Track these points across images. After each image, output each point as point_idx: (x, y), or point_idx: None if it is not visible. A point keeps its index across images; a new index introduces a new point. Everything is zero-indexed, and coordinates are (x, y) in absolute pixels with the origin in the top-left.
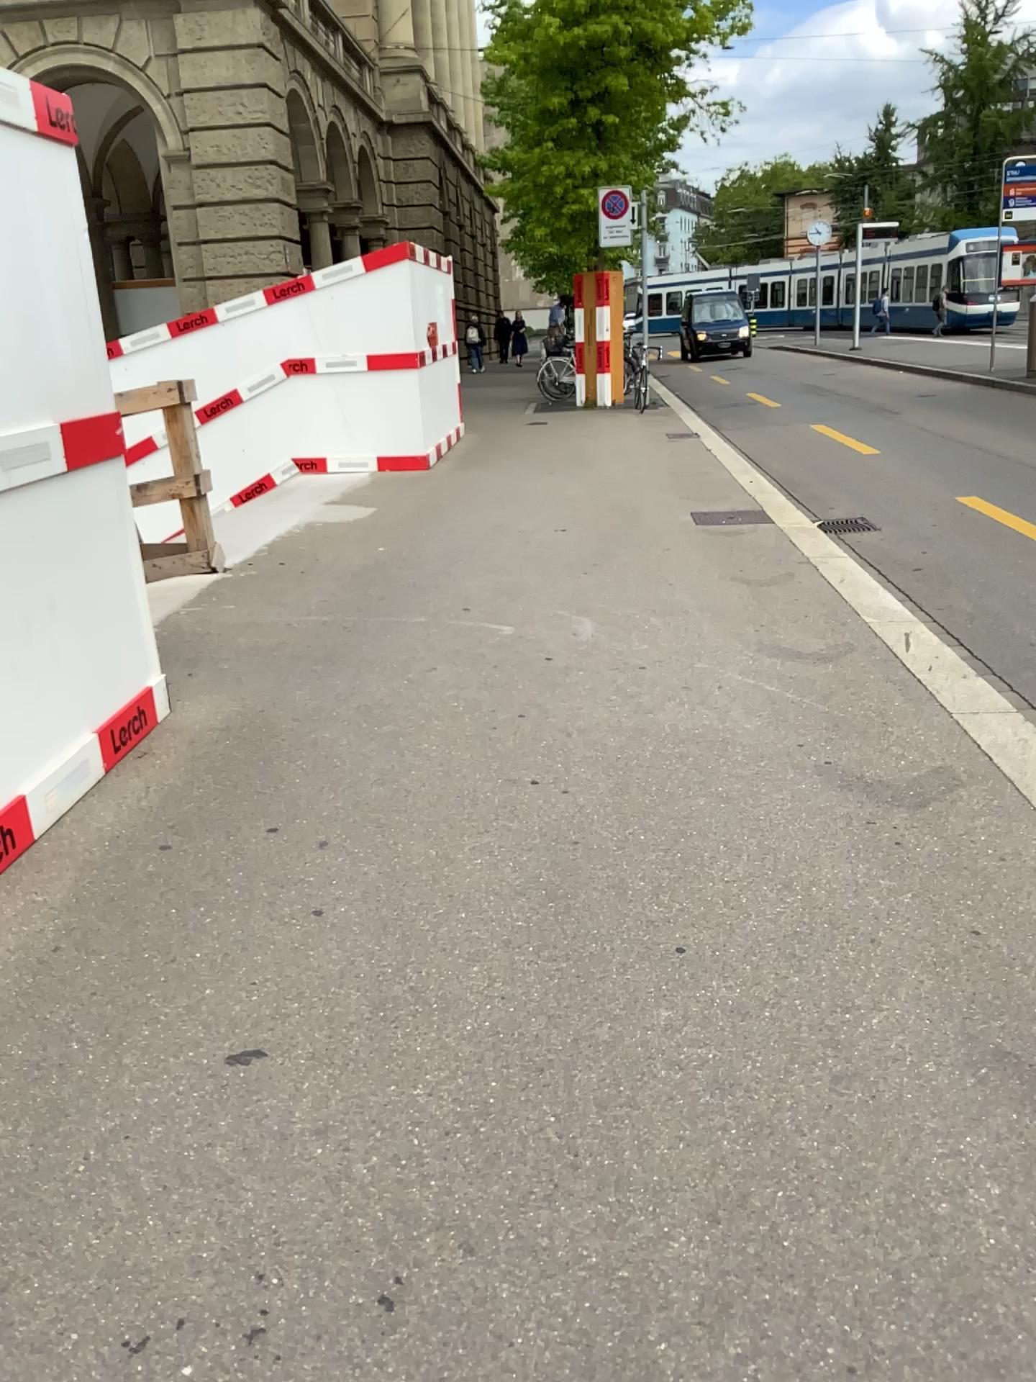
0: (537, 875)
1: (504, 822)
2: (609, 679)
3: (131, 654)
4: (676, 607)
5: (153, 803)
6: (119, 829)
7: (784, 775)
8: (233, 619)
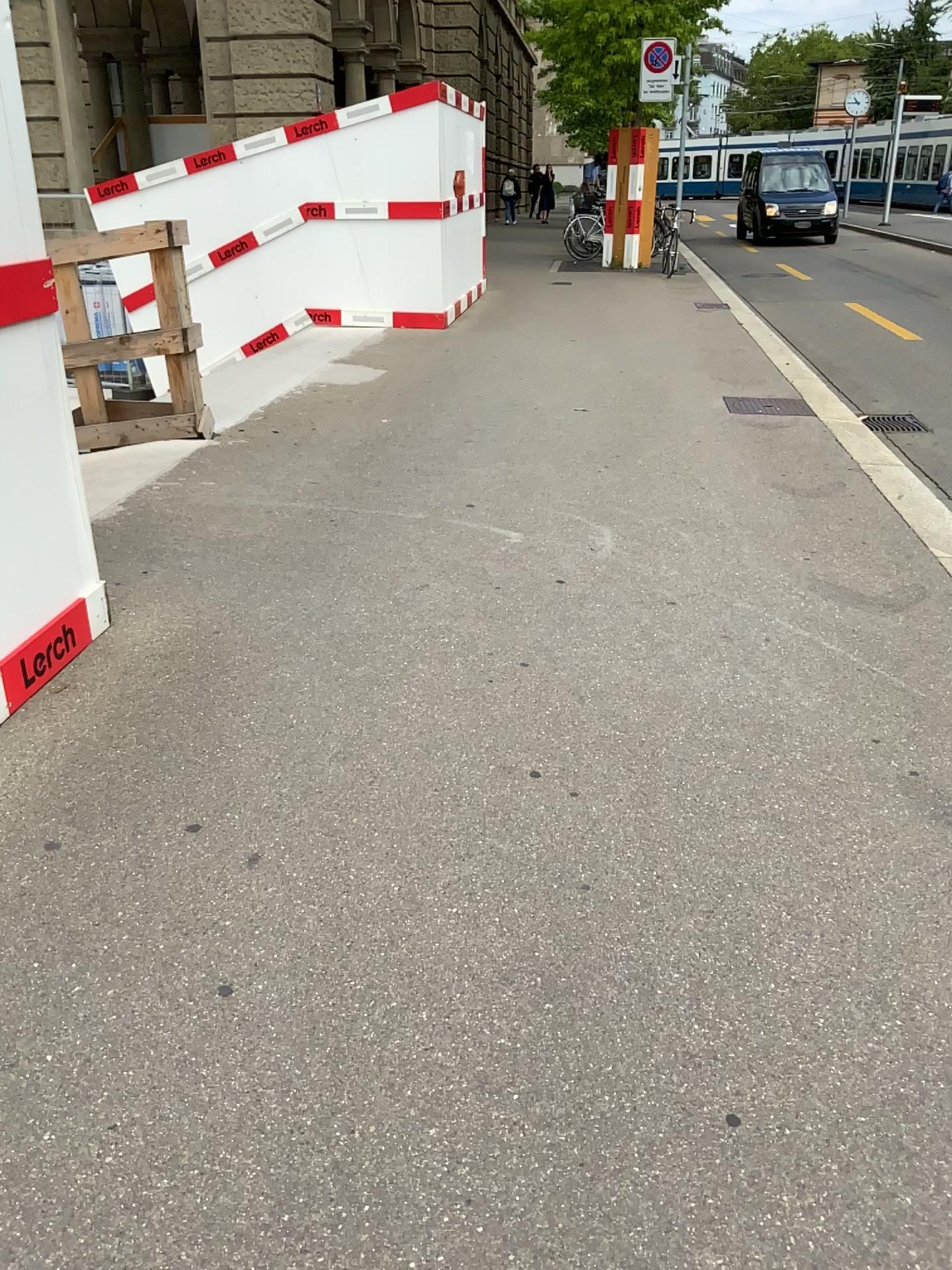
0: (533, 949)
1: (494, 844)
2: (634, 620)
3: (56, 563)
4: (712, 523)
5: (56, 771)
6: (0, 812)
7: (860, 791)
8: (210, 501)
